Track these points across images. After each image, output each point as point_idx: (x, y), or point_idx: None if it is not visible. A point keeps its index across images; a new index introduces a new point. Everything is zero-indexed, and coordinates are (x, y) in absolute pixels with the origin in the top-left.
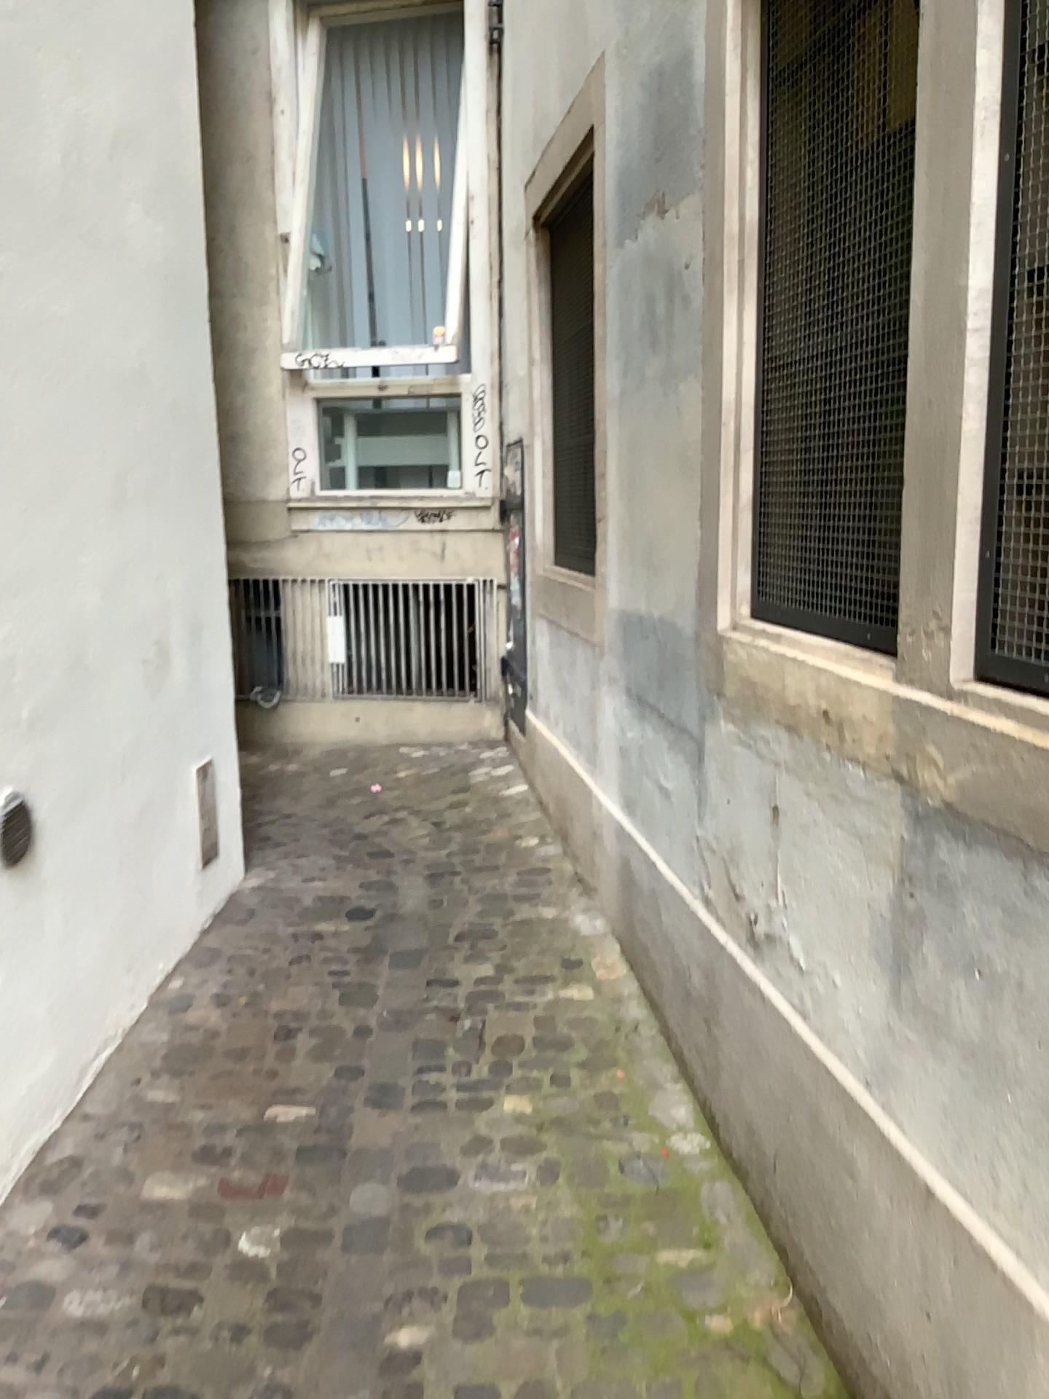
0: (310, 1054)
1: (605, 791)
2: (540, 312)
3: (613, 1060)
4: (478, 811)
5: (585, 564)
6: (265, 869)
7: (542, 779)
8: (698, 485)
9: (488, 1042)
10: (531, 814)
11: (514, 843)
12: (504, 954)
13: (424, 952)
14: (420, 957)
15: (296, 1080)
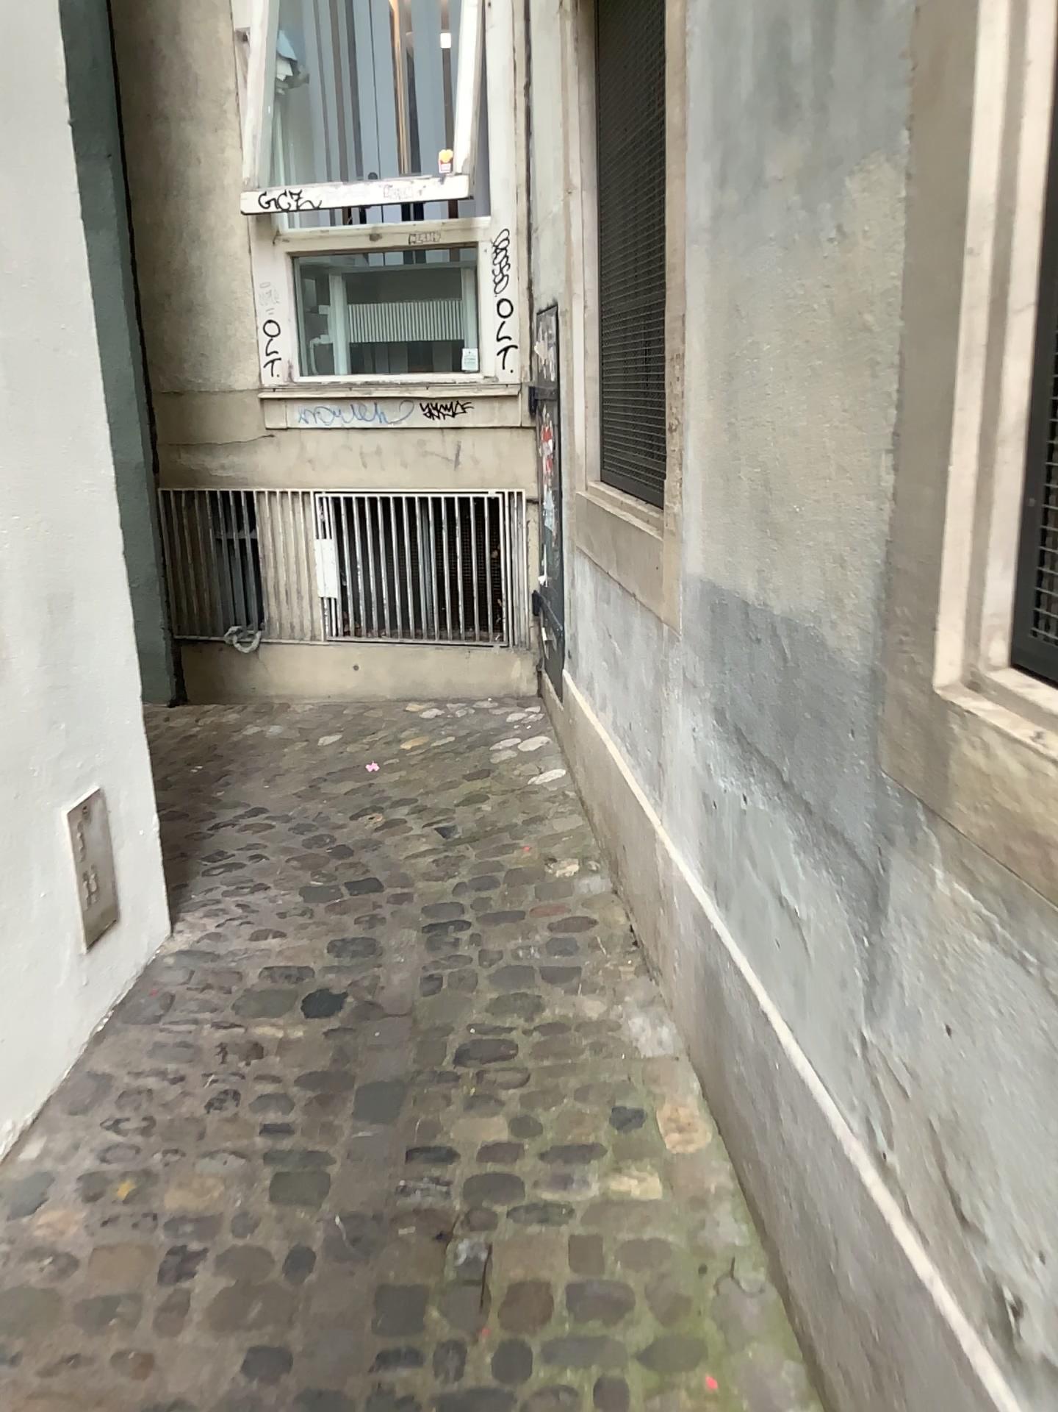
0: (209, 1317)
1: (674, 839)
2: (578, 117)
3: (697, 1349)
4: (499, 811)
5: (643, 489)
6: (203, 916)
7: (584, 771)
8: (892, 389)
9: (496, 1292)
10: (570, 819)
11: (544, 869)
12: (525, 1087)
13: (409, 1083)
14: (401, 1095)
15: (178, 1385)
